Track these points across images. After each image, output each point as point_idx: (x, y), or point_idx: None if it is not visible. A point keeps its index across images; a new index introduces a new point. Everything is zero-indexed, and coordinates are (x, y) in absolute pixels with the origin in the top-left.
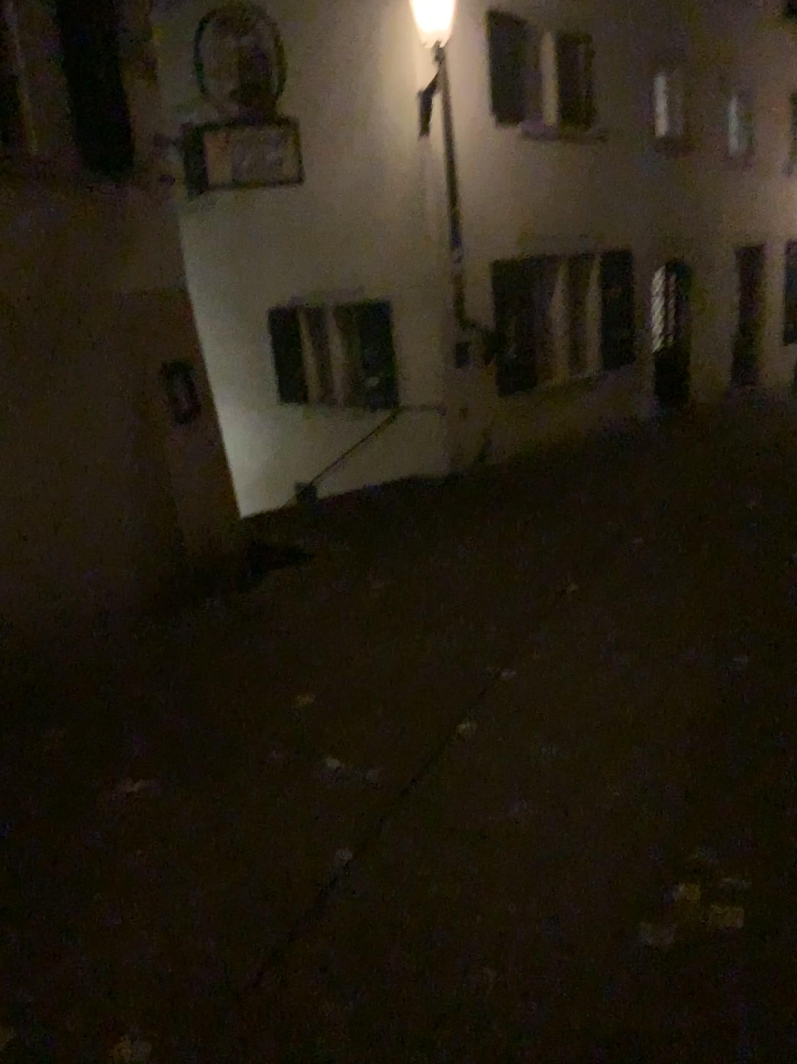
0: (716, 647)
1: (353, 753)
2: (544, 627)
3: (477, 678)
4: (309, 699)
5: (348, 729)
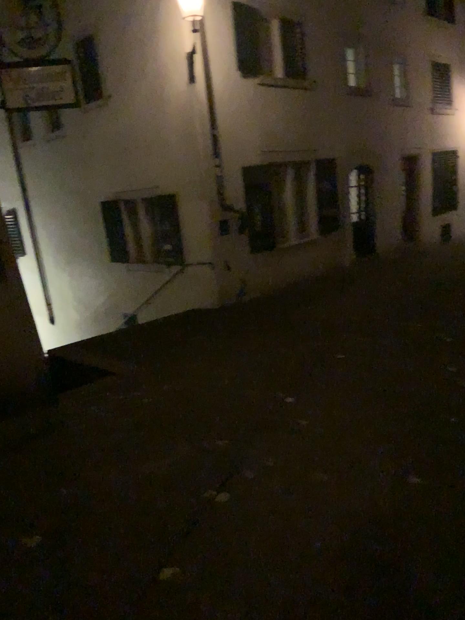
0: (395, 466)
1: (47, 618)
2: (260, 443)
3: (193, 505)
4: (37, 538)
5: (57, 580)
